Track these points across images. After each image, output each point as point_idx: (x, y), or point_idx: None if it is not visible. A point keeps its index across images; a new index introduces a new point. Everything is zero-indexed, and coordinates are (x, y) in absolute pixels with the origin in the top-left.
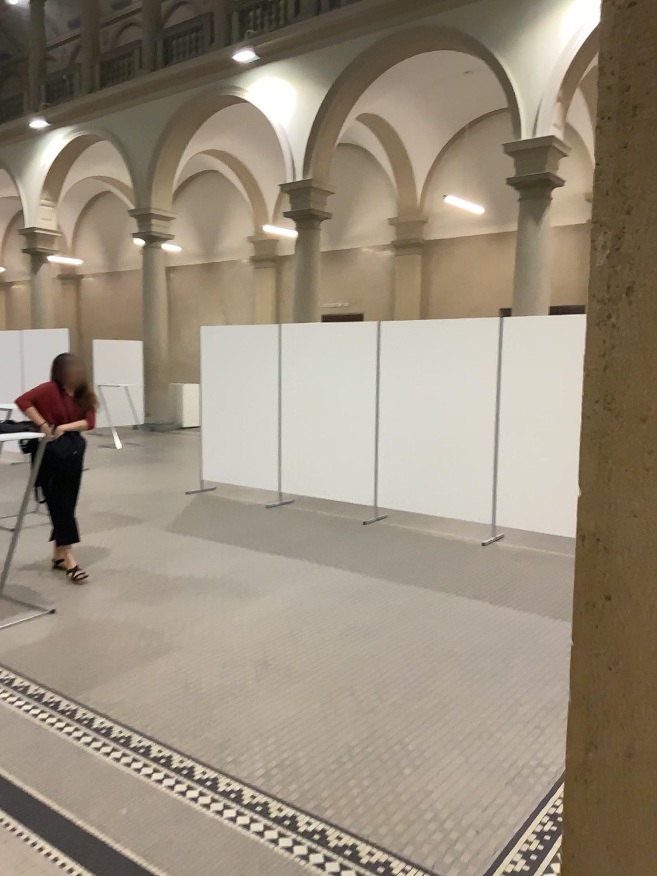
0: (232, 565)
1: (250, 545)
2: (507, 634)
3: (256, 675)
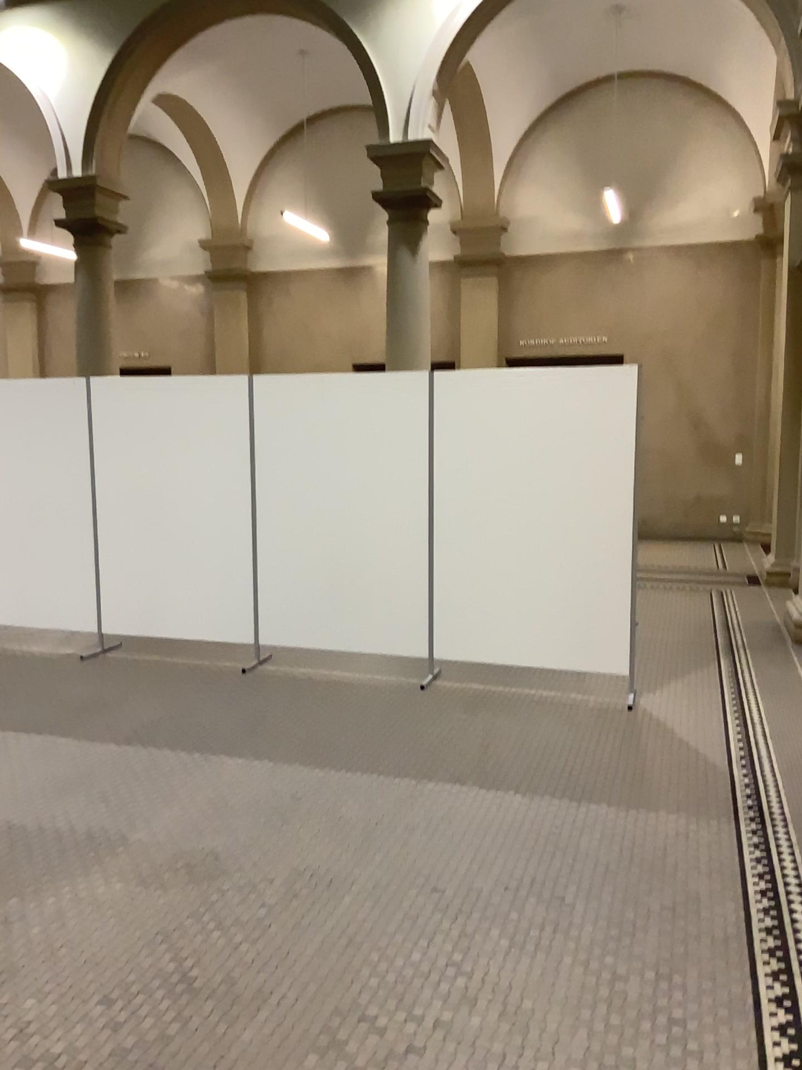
0: (59, 776)
1: (80, 733)
2: (536, 845)
3: (174, 1017)
